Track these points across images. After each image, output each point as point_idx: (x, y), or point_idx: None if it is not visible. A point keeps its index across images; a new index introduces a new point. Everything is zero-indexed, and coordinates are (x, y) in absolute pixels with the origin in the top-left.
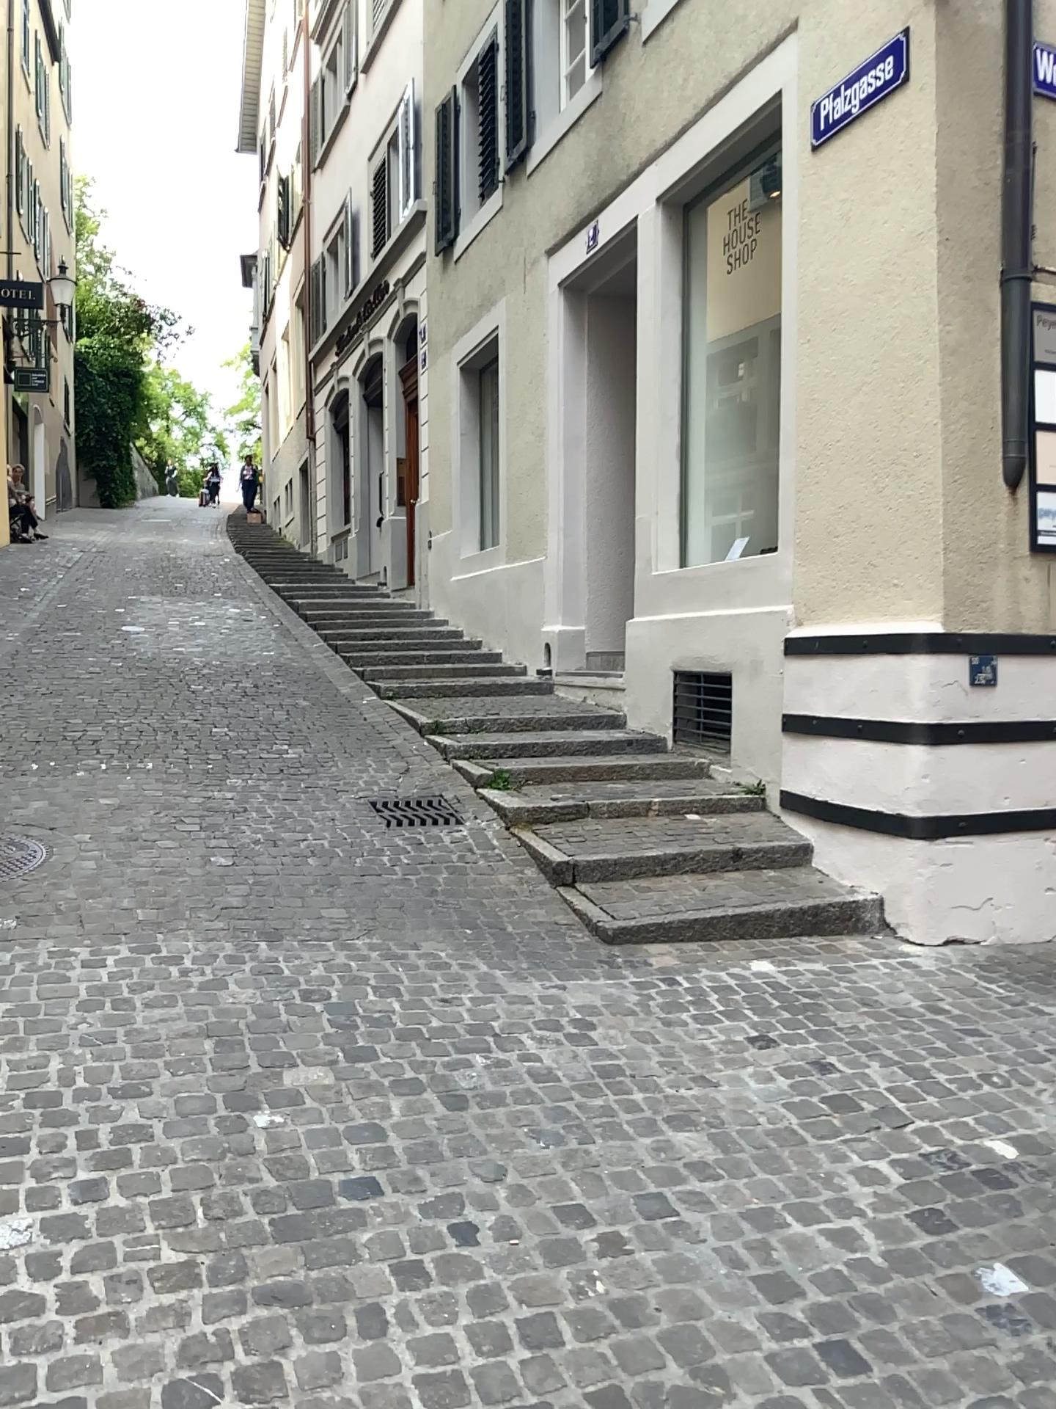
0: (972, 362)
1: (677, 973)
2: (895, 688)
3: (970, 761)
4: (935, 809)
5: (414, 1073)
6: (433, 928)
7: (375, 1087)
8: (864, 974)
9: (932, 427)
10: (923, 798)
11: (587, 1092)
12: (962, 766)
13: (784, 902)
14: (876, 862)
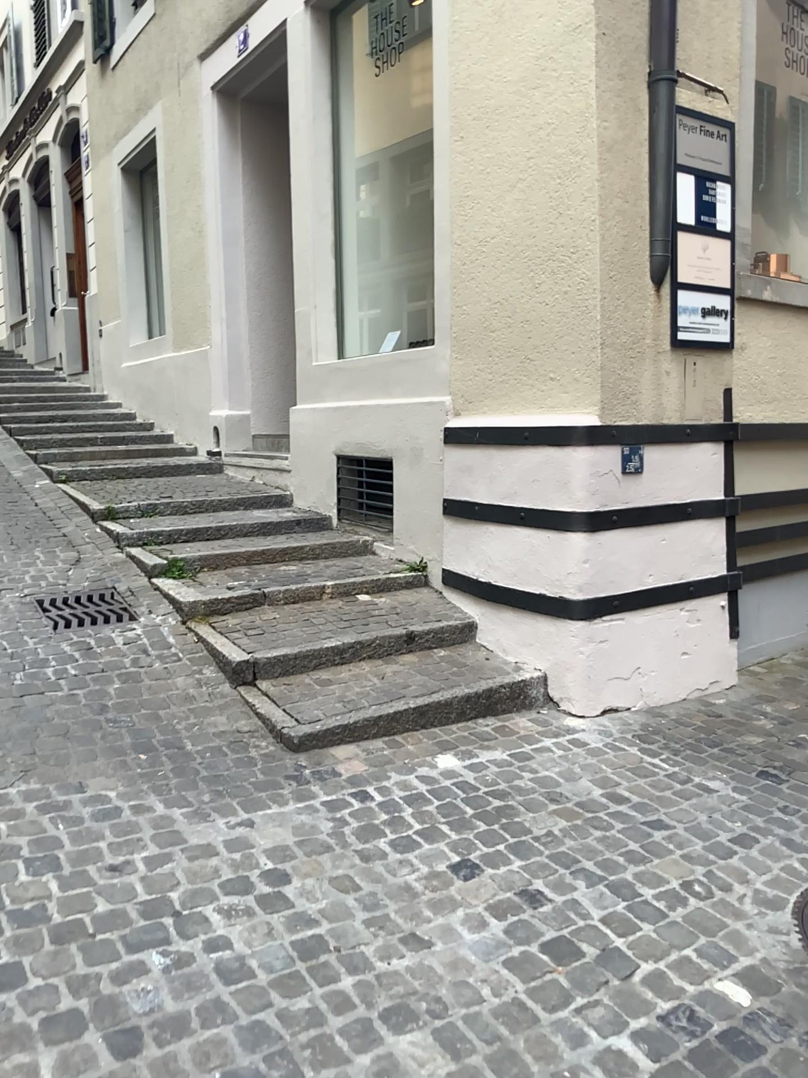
0: (628, 161)
1: (367, 784)
2: (558, 479)
3: (624, 547)
4: (594, 592)
5: (74, 1002)
6: (102, 757)
7: (19, 1044)
8: (546, 765)
9: (591, 224)
10: (584, 582)
11: (290, 994)
12: (618, 551)
13: (458, 687)
14: (541, 644)
